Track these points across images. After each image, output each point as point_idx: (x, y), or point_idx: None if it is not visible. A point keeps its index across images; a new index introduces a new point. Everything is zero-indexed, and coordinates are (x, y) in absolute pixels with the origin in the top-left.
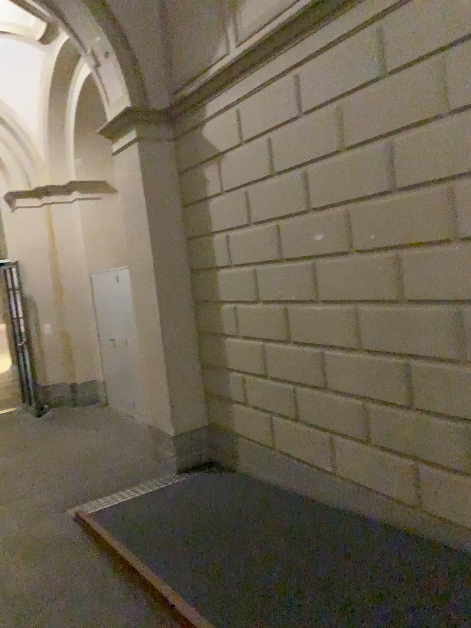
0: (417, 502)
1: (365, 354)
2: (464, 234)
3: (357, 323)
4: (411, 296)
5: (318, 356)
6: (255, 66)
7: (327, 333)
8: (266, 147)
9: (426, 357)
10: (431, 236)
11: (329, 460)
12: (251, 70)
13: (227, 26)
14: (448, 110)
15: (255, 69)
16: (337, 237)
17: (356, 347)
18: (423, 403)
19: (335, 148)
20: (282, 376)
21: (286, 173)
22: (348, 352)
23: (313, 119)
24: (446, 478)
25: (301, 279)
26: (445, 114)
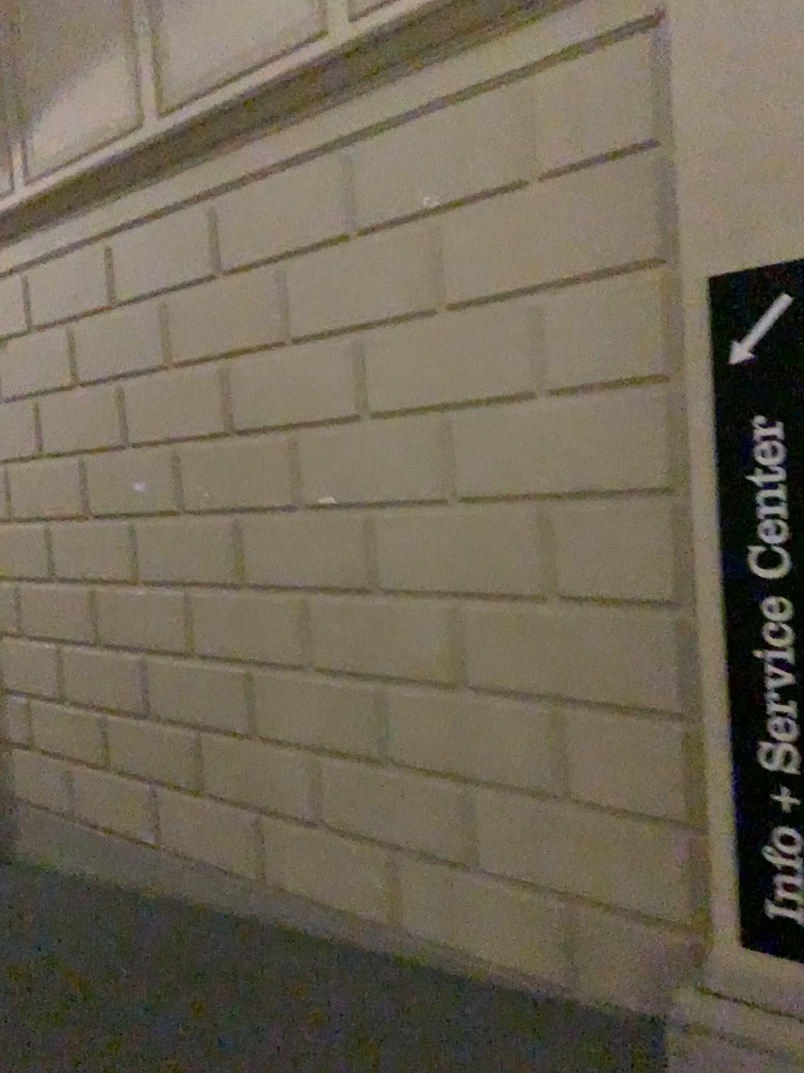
0: (262, 874)
1: (198, 662)
2: (310, 500)
3: (189, 616)
4: (253, 581)
5: (137, 666)
6: (52, 218)
7: (150, 630)
8: (69, 343)
9: (270, 666)
10: (274, 499)
11: (152, 826)
12: (47, 224)
13: (13, 148)
14: (291, 336)
15: (53, 224)
16: (162, 489)
17: (186, 652)
18: (267, 731)
19: (159, 361)
20: (86, 698)
21: (95, 387)
22: (176, 660)
23: (132, 314)
24: (294, 835)
25: (115, 549)
26: (287, 340)
